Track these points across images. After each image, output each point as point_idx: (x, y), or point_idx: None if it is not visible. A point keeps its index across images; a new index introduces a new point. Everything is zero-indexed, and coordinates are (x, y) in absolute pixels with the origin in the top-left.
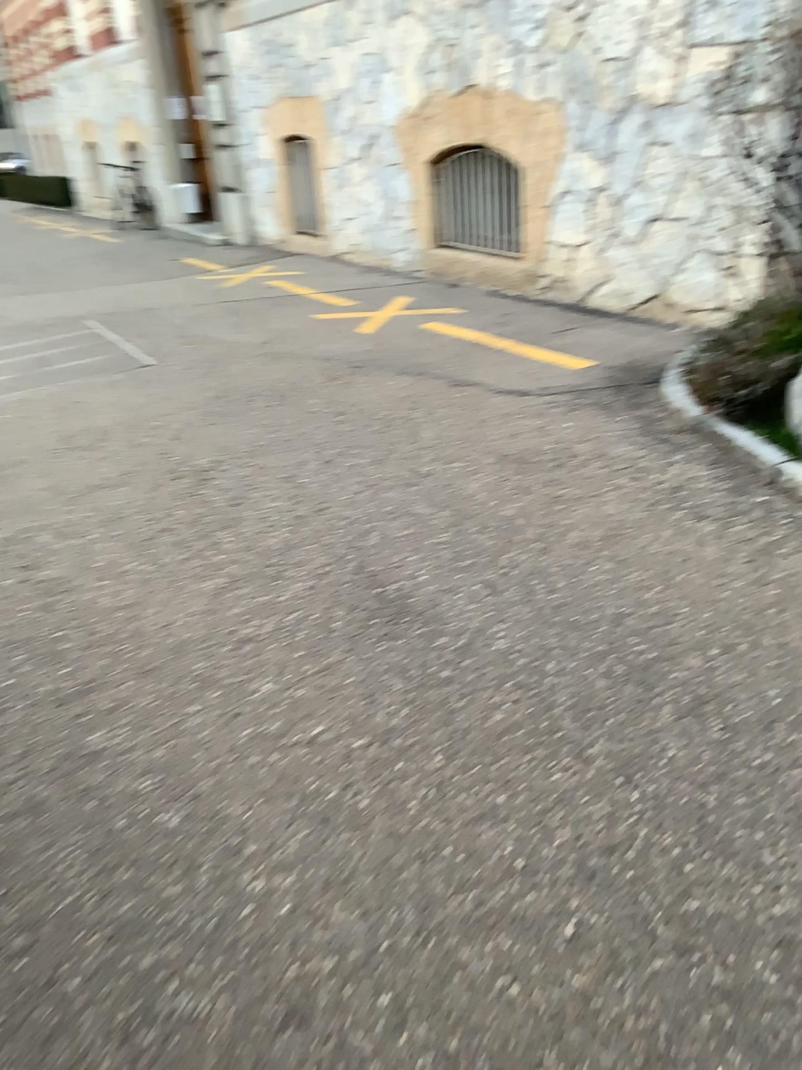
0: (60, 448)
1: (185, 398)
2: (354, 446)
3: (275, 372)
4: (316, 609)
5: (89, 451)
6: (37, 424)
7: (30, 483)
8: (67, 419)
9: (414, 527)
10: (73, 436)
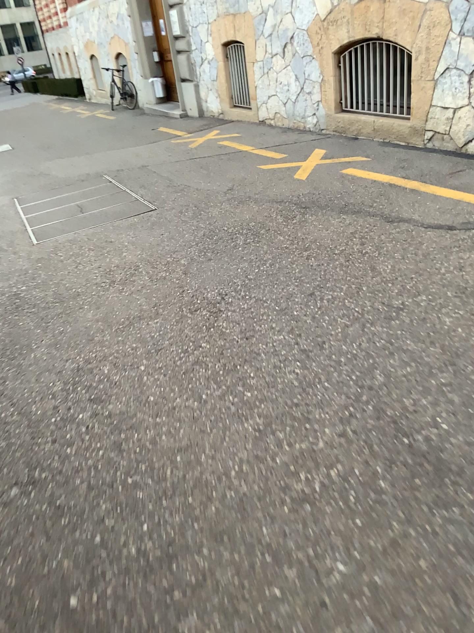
0: (101, 282)
1: (185, 238)
2: (330, 282)
3: (247, 214)
4: (357, 464)
5: (123, 284)
6: (82, 260)
7: (84, 314)
8: (103, 256)
9: (415, 368)
10: (109, 272)
